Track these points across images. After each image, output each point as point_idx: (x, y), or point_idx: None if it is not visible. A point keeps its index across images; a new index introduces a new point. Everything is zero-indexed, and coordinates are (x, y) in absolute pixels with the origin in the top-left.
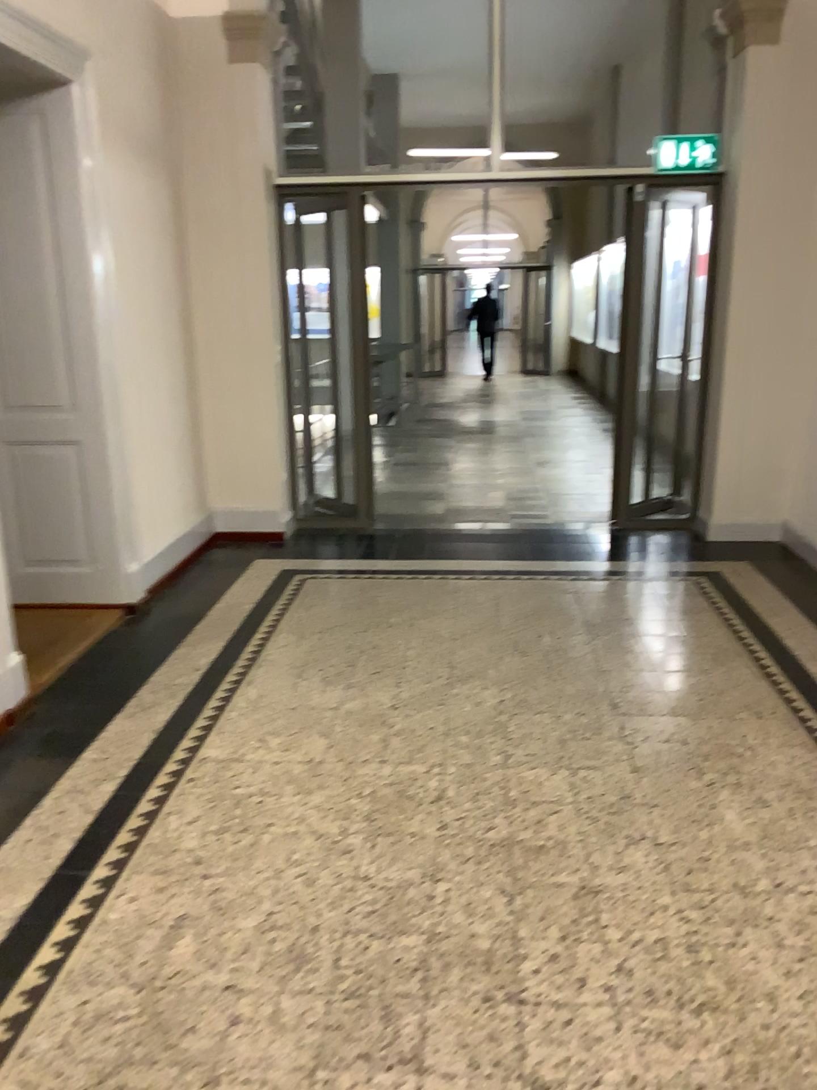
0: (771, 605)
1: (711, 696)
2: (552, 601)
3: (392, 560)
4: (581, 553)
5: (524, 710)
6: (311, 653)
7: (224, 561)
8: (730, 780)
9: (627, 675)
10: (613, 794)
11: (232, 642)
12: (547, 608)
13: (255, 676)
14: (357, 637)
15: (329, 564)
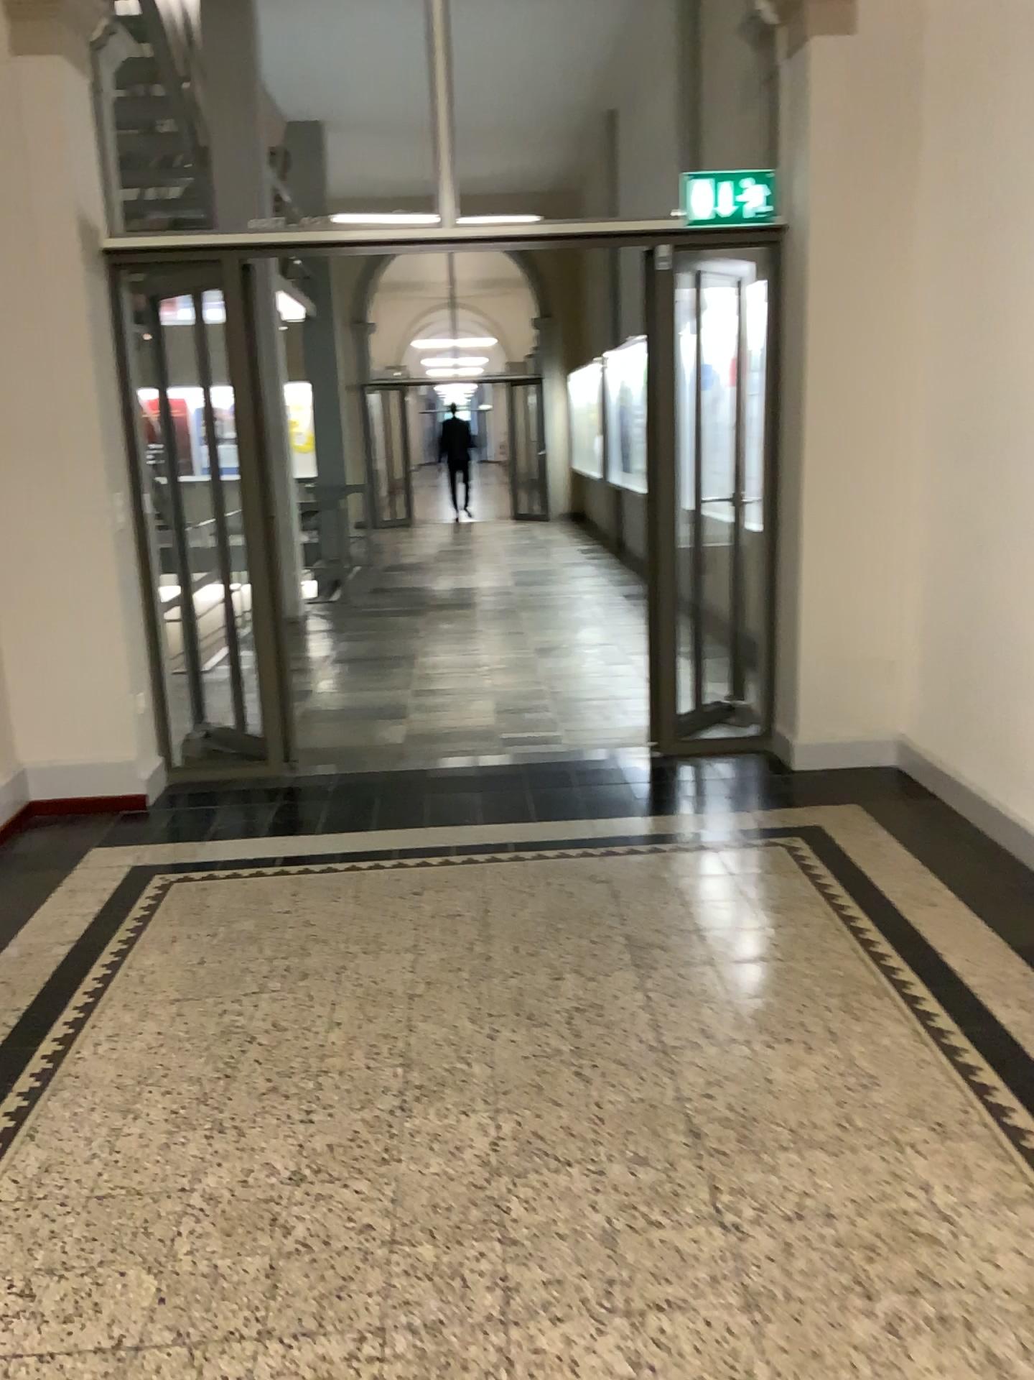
0: (911, 886)
1: (853, 1089)
2: (571, 900)
3: (316, 837)
4: (611, 804)
5: (535, 1154)
6: (157, 1047)
7: (41, 854)
8: (925, 1309)
9: (707, 1051)
10: (714, 1377)
11: (18, 1031)
12: (565, 914)
13: (44, 1116)
14: (244, 1003)
15: (214, 850)
